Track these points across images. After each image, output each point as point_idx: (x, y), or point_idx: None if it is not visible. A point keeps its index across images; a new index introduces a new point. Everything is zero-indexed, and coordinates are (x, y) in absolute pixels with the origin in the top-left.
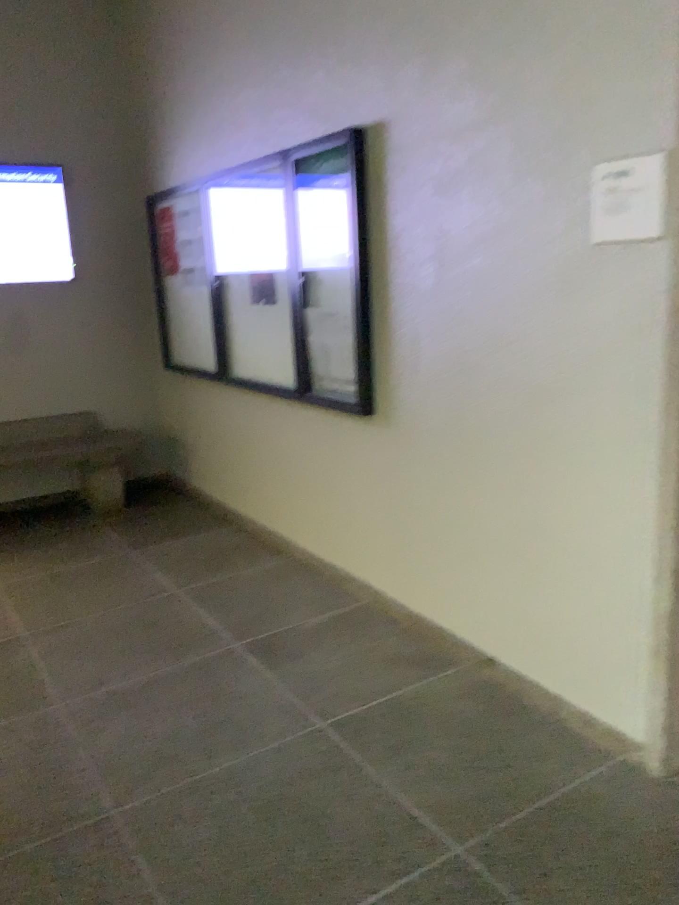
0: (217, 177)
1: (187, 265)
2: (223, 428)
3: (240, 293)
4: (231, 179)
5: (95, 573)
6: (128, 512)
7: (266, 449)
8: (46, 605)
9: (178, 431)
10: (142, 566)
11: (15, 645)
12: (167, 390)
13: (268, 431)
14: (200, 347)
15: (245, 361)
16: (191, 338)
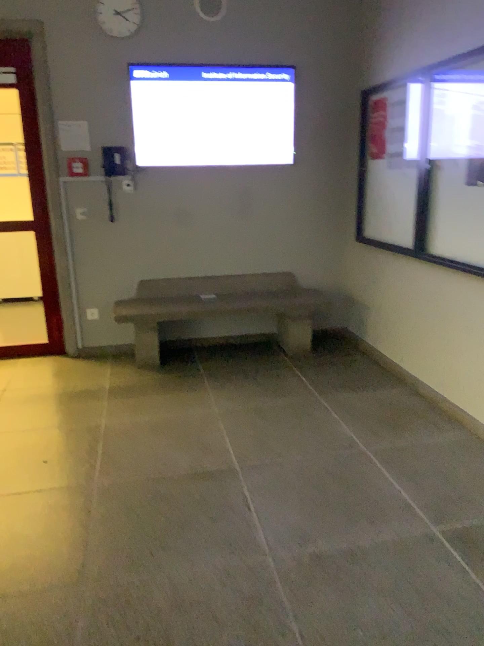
0: (441, 66)
1: (393, 151)
2: (409, 299)
3: (450, 176)
4: (459, 65)
5: (293, 415)
6: (315, 358)
7: (457, 325)
8: (255, 440)
9: (360, 294)
10: (332, 414)
11: (230, 477)
12: (355, 258)
13: (461, 309)
14: (395, 225)
15: (445, 242)
16: (386, 217)
